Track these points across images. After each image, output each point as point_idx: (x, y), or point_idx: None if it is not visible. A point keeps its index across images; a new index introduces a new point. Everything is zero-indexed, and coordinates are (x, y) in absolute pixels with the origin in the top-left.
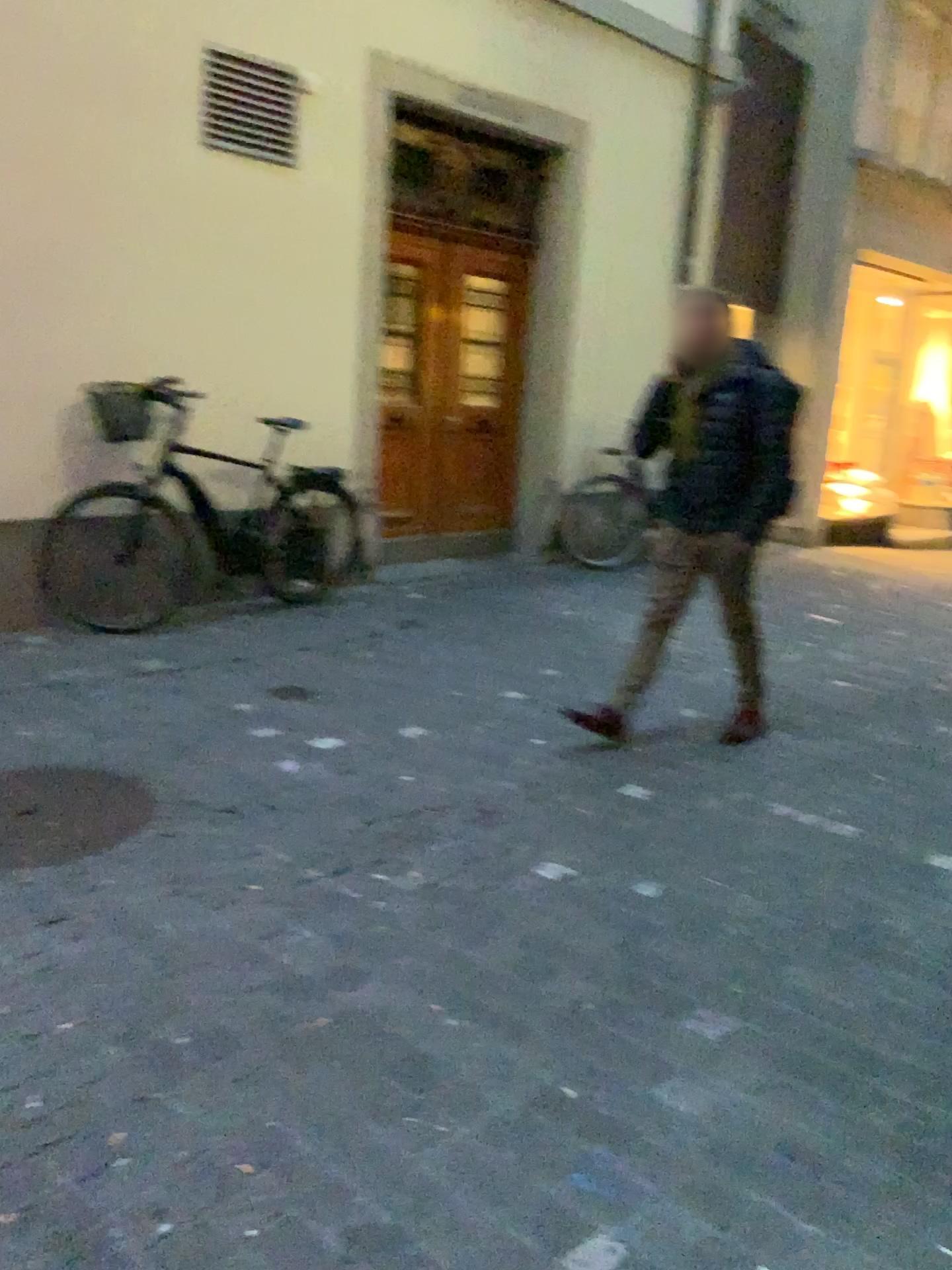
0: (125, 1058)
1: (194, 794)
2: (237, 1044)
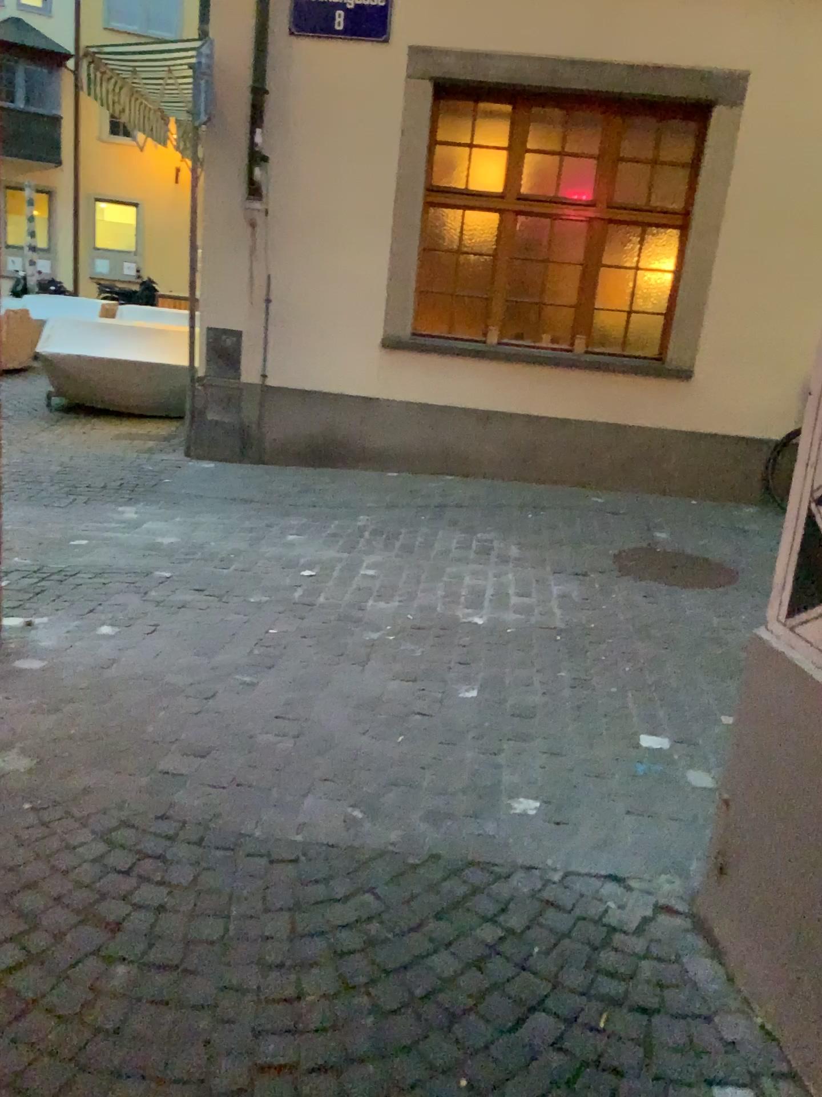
0: (631, 627)
1: (754, 582)
2: (674, 639)
